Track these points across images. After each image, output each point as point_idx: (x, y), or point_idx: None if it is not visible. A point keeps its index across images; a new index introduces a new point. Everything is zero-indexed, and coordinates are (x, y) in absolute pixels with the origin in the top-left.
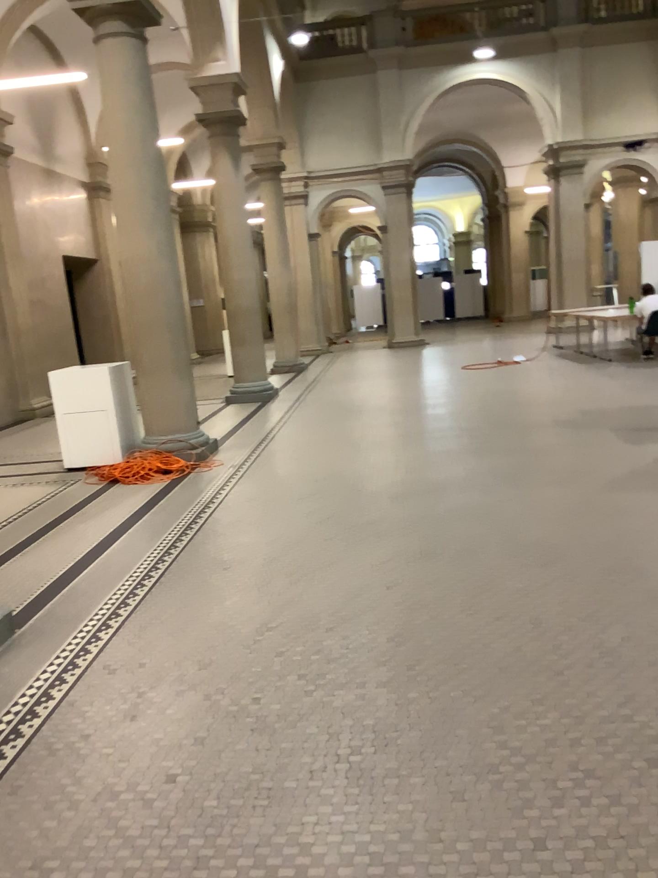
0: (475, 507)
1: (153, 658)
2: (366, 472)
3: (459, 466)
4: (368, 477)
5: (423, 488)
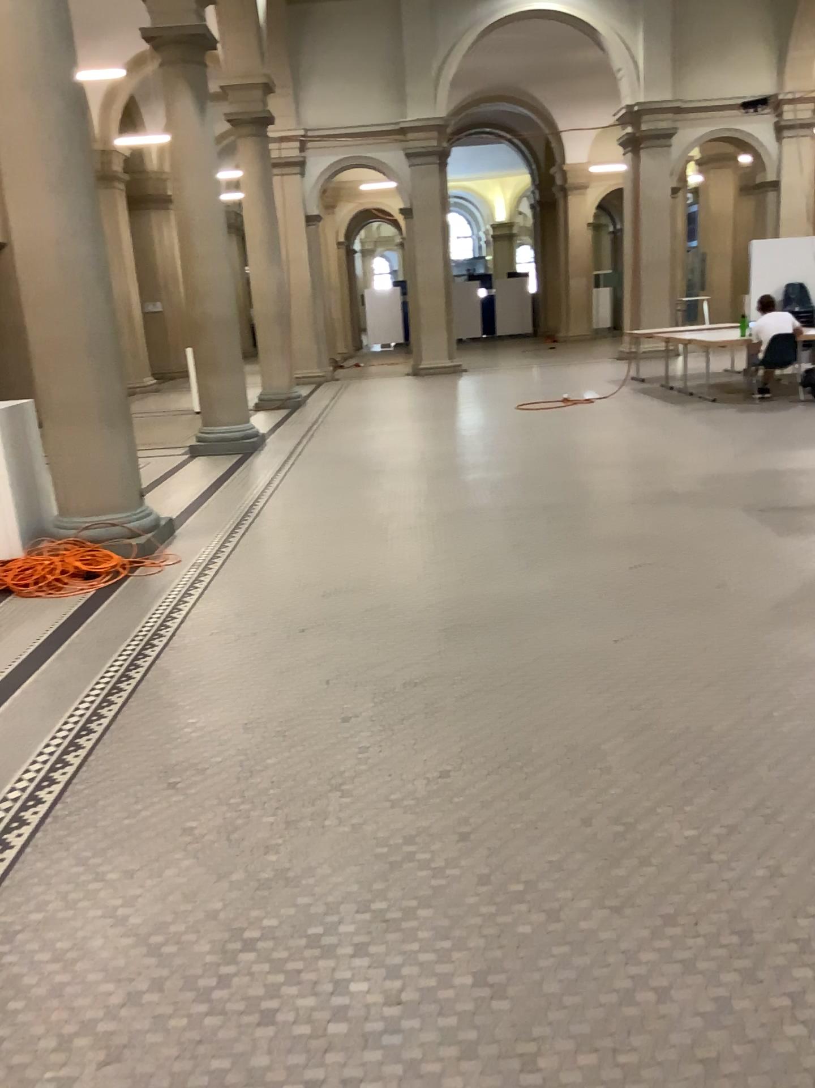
0: (581, 660)
1: (6, 1056)
2: (401, 588)
3: (544, 580)
4: (405, 597)
5: (493, 621)
